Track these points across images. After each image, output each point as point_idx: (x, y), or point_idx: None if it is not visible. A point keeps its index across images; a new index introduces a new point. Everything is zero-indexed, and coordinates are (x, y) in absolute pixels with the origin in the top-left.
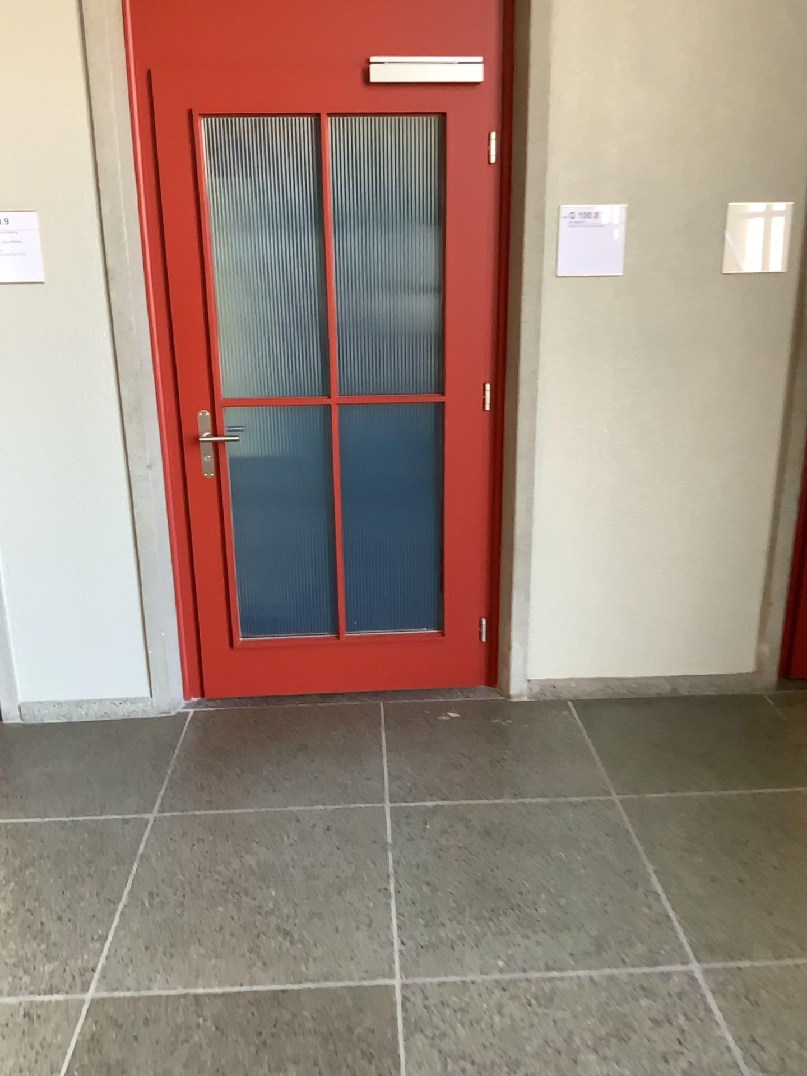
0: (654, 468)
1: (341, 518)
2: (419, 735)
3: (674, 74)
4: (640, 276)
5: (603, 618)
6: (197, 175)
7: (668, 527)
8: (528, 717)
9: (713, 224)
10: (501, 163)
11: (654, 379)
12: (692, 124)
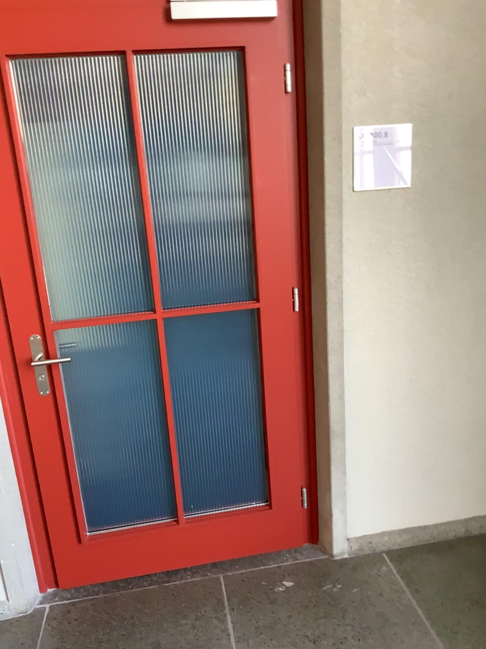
0: (444, 350)
1: (173, 418)
2: (261, 615)
3: (449, 3)
4: (426, 186)
5: (407, 479)
6: (11, 115)
7: (457, 398)
8: (353, 577)
9: (485, 137)
10: (298, 91)
11: (442, 276)
12: (466, 49)
